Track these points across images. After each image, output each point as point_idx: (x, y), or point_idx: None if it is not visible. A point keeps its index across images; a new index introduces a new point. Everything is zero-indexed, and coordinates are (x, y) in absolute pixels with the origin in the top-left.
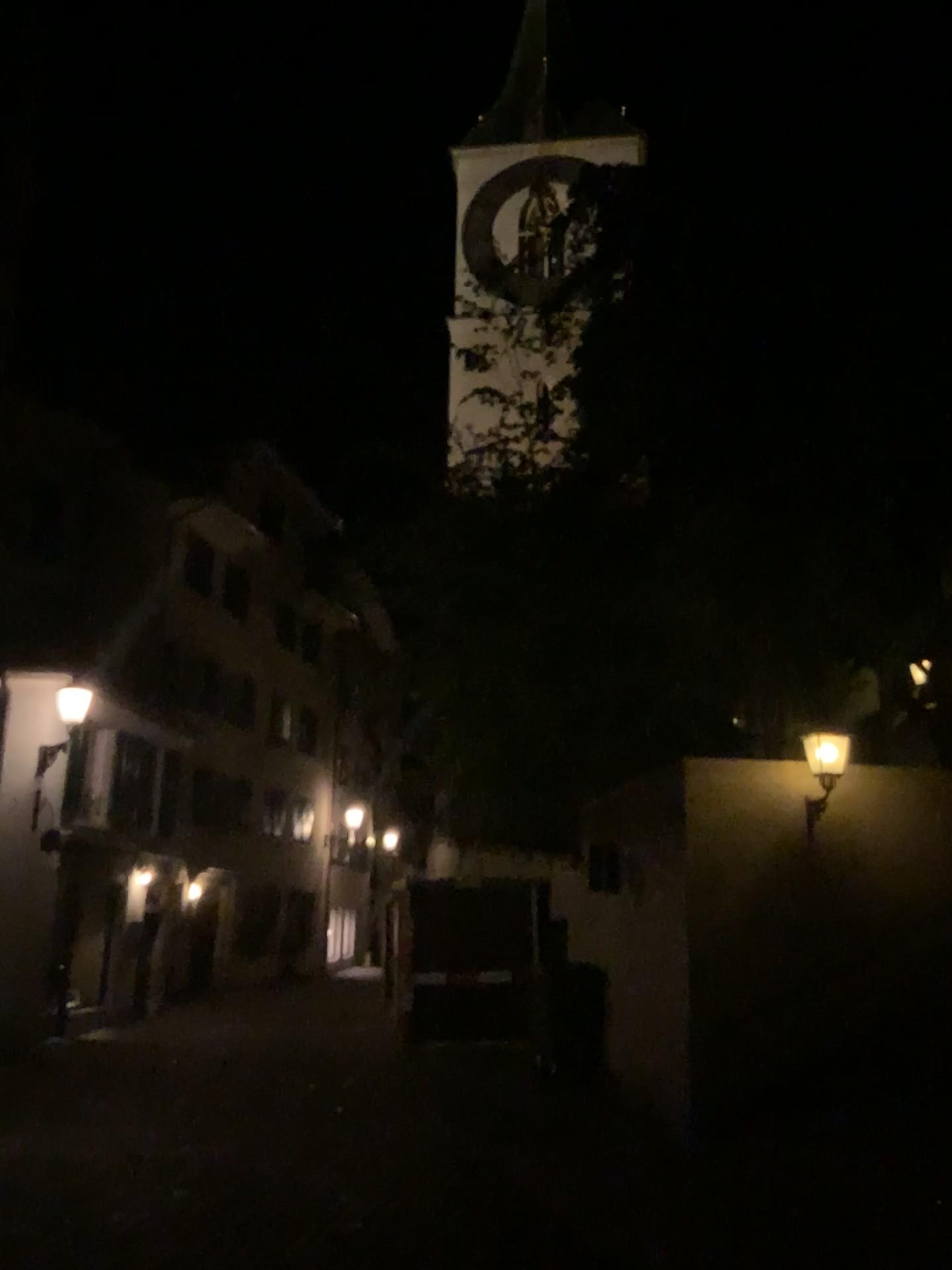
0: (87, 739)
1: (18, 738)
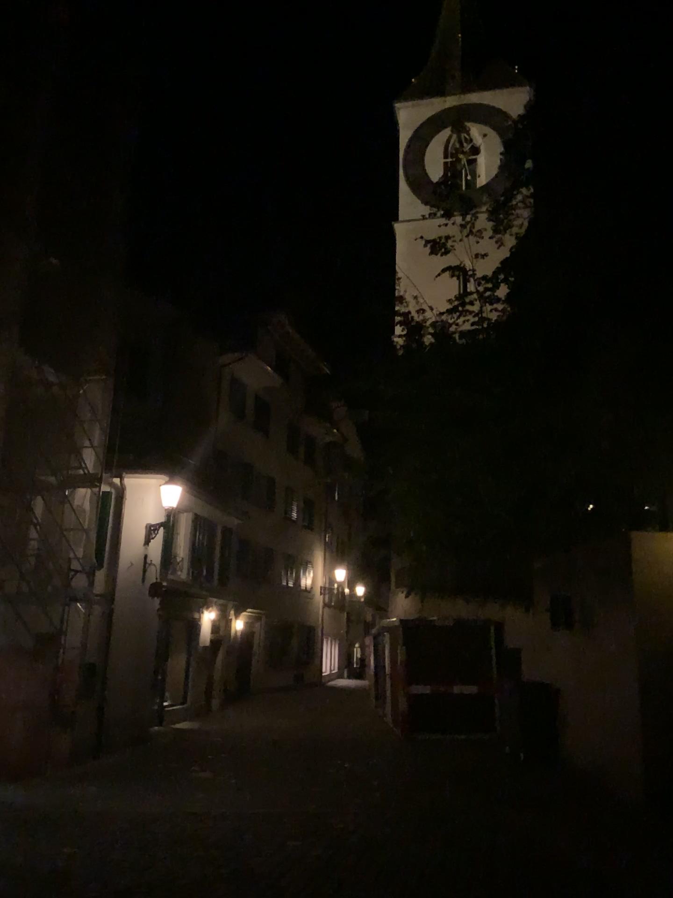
0: (179, 520)
1: (132, 519)
